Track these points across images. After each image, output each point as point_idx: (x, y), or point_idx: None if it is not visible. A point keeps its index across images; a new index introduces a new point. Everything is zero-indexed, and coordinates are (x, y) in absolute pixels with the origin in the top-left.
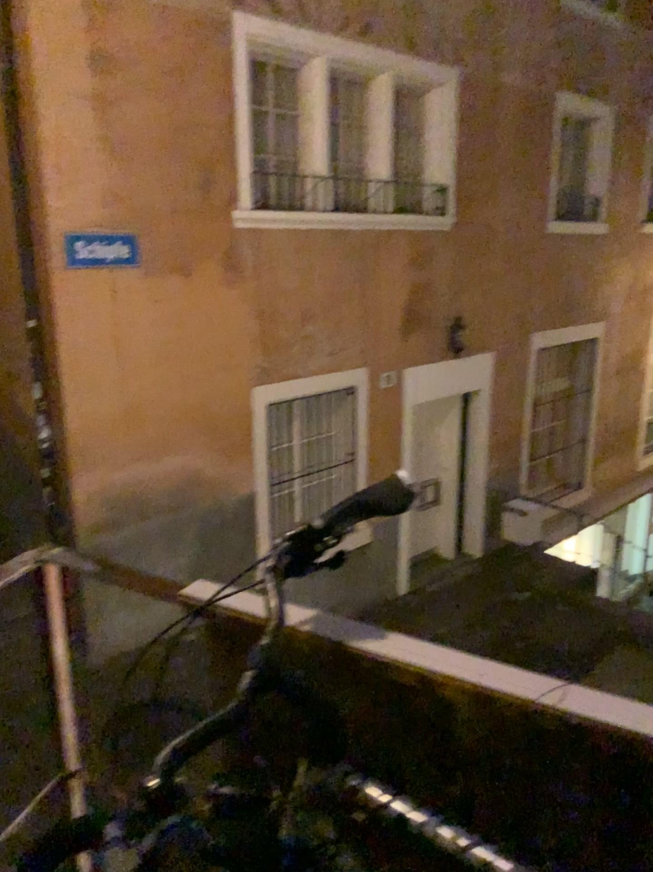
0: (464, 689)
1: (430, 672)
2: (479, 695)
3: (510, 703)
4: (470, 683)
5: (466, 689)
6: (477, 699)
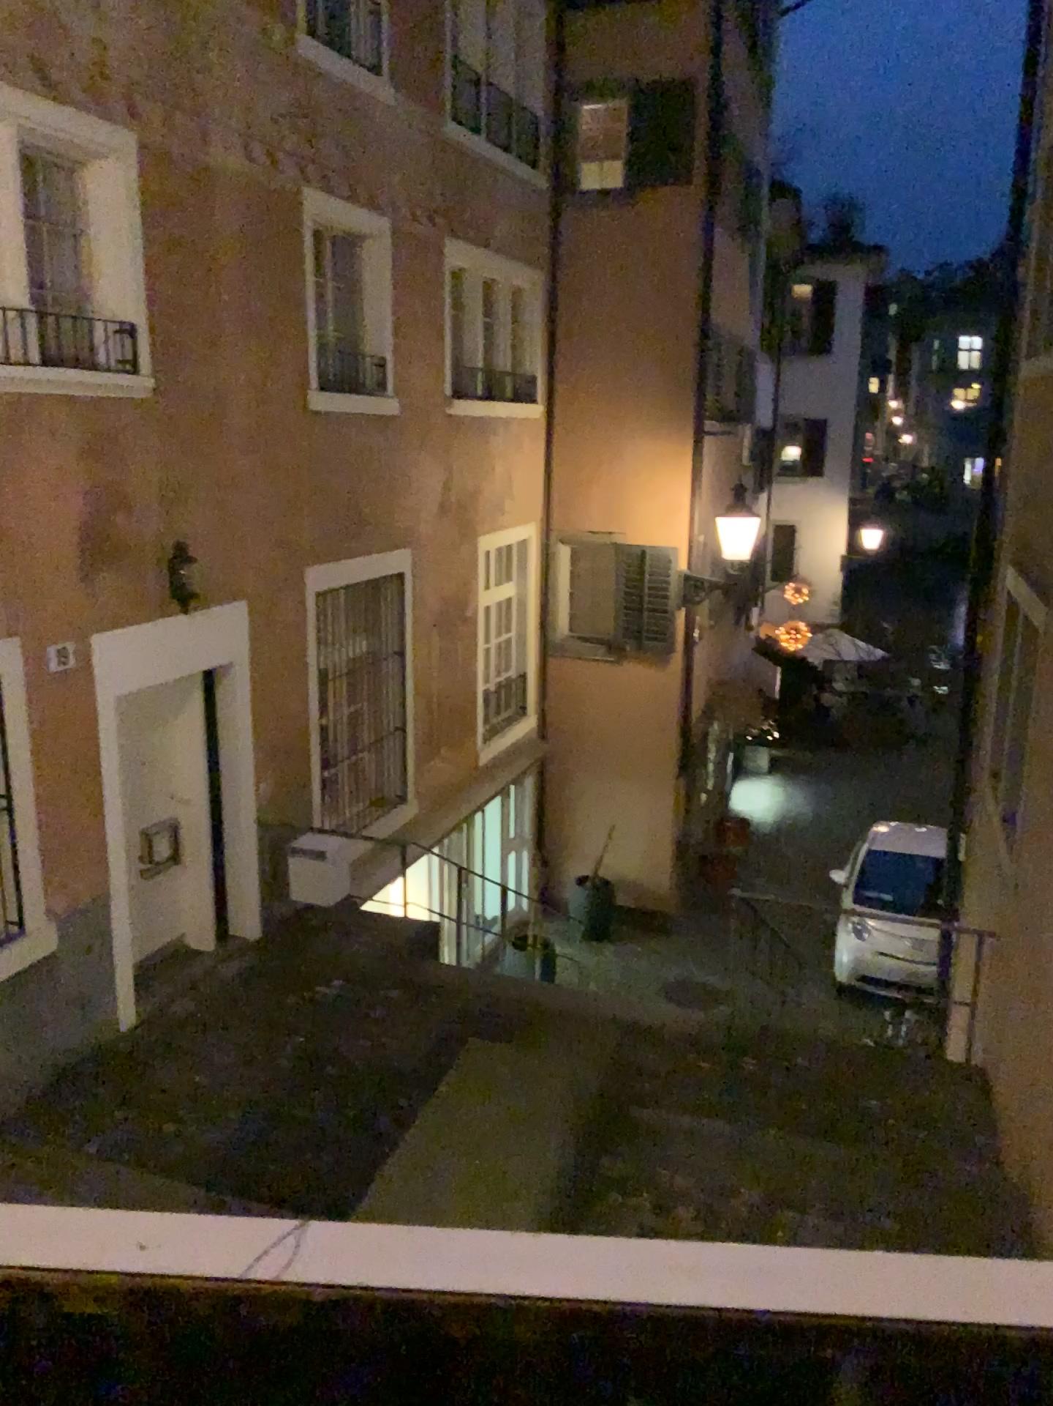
0: (117, 1282)
1: (45, 1267)
2: (147, 1288)
3: (207, 1288)
4: (128, 1267)
5: (119, 1282)
6: (145, 1295)
